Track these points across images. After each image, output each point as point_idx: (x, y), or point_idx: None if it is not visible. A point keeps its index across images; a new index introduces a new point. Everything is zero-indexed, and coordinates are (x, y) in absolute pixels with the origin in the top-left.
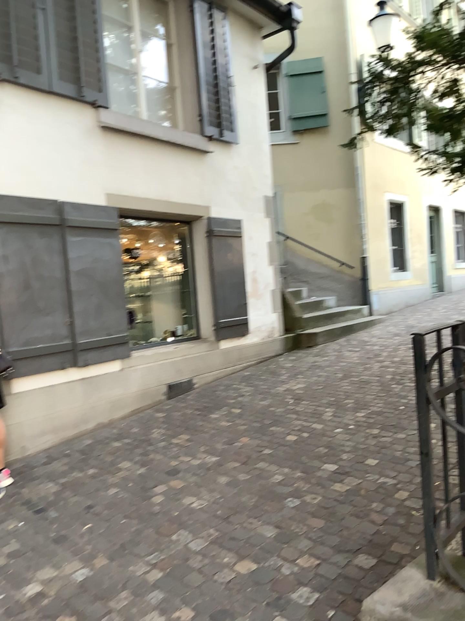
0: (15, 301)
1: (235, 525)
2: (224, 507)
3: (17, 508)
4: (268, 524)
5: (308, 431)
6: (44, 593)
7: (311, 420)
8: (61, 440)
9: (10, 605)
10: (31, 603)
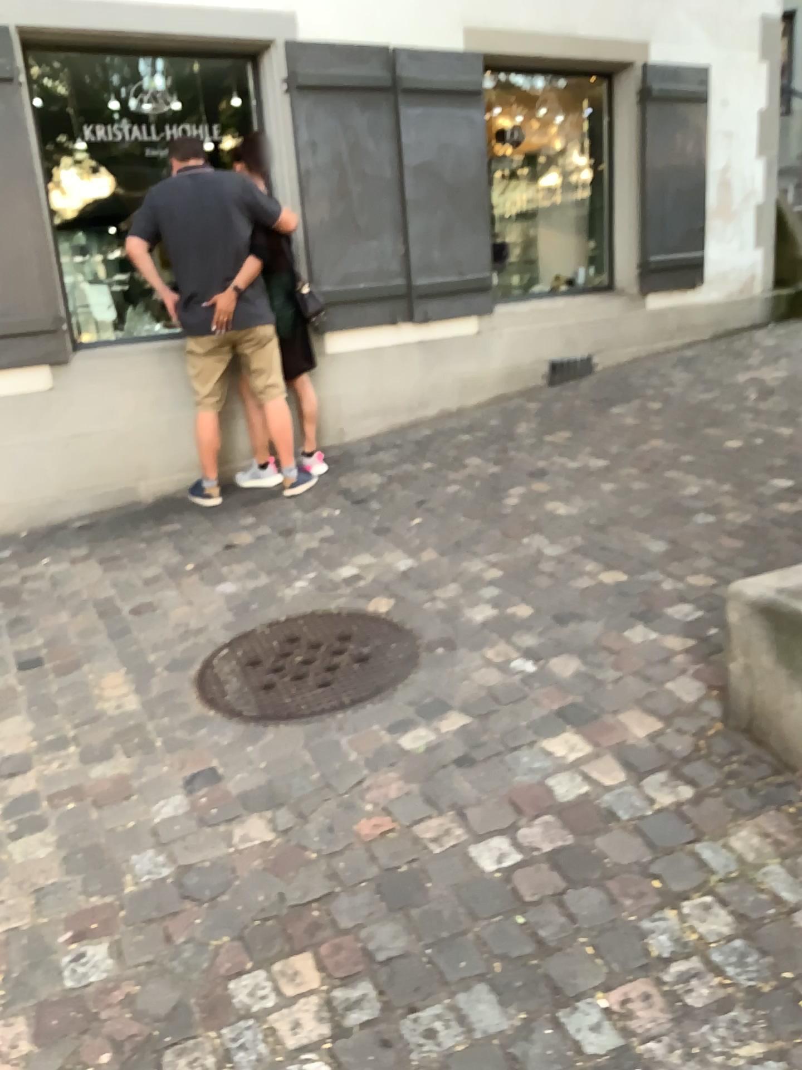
0: (325, 218)
1: (610, 536)
2: (601, 516)
3: (330, 497)
4: (658, 538)
5: (763, 436)
6: (359, 577)
7: (773, 422)
8: (389, 429)
9: (322, 583)
10: (345, 584)
